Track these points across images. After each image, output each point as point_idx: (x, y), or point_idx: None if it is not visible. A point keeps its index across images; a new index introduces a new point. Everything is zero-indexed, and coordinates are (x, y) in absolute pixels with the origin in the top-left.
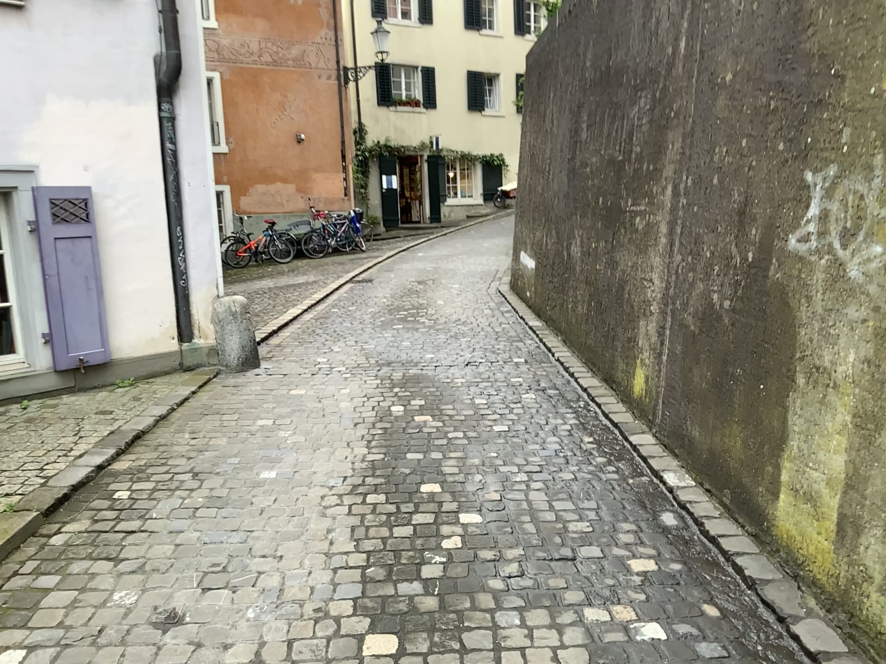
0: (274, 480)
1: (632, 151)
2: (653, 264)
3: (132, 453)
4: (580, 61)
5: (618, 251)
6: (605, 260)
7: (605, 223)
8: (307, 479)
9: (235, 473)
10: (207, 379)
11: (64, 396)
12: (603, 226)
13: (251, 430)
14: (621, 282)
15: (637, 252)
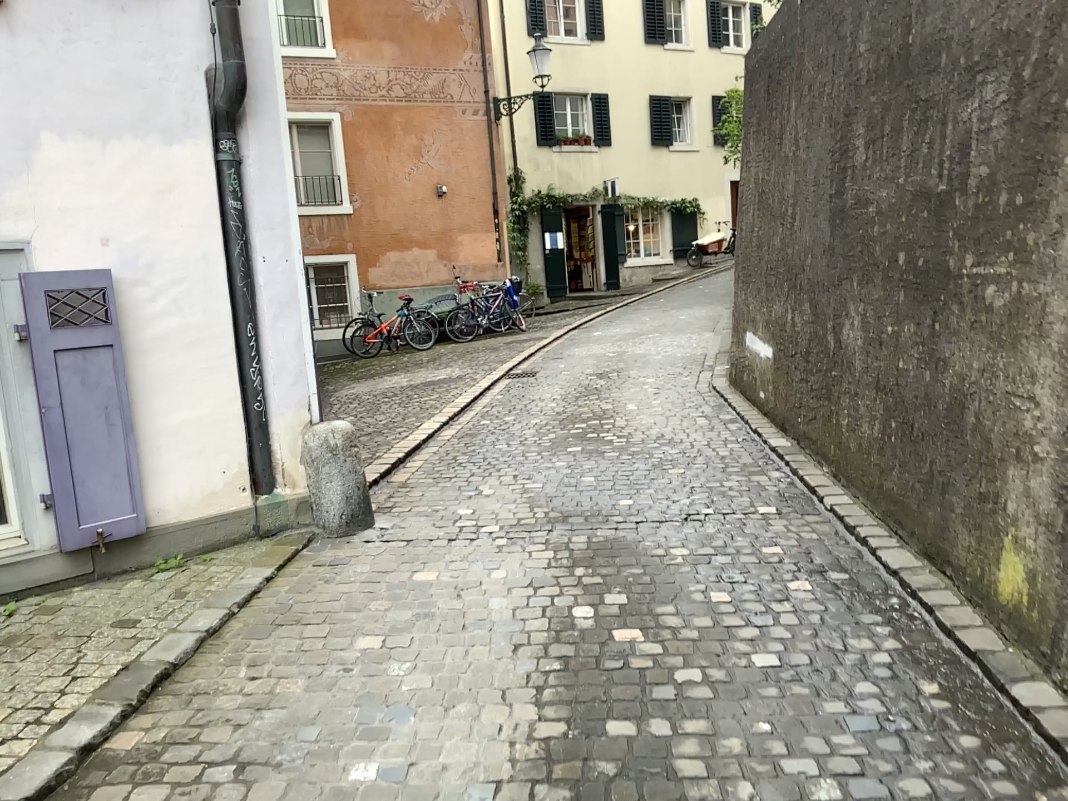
0: (372, 793)
1: (976, 176)
2: (1040, 373)
3: (143, 717)
4: (851, 44)
5: (949, 344)
6: (919, 357)
7: (916, 296)
8: (431, 788)
9: (307, 768)
10: (290, 556)
11: (75, 590)
12: (914, 301)
13: (346, 664)
14: (961, 398)
15: (998, 350)
